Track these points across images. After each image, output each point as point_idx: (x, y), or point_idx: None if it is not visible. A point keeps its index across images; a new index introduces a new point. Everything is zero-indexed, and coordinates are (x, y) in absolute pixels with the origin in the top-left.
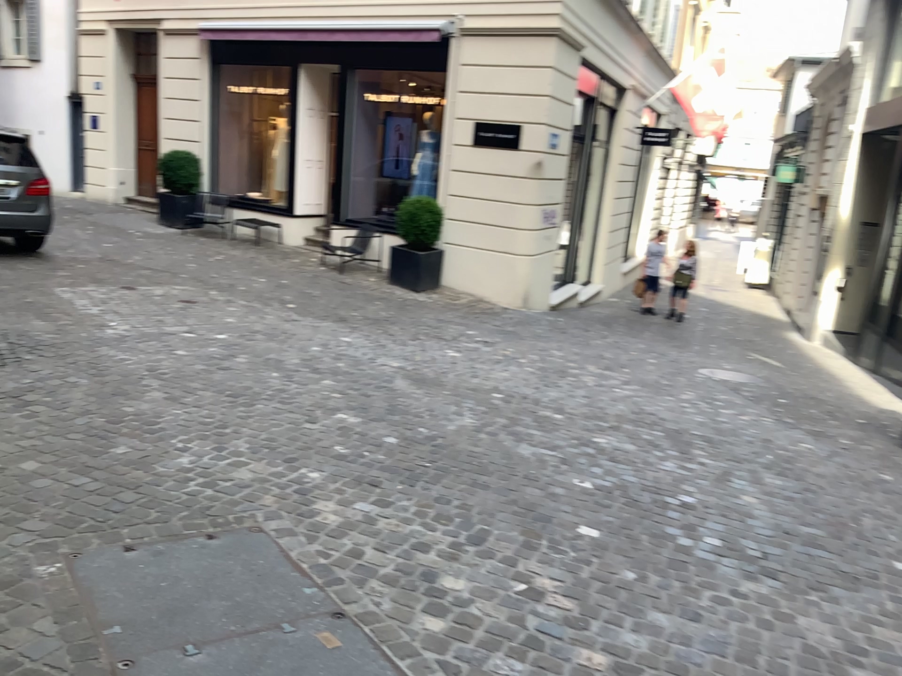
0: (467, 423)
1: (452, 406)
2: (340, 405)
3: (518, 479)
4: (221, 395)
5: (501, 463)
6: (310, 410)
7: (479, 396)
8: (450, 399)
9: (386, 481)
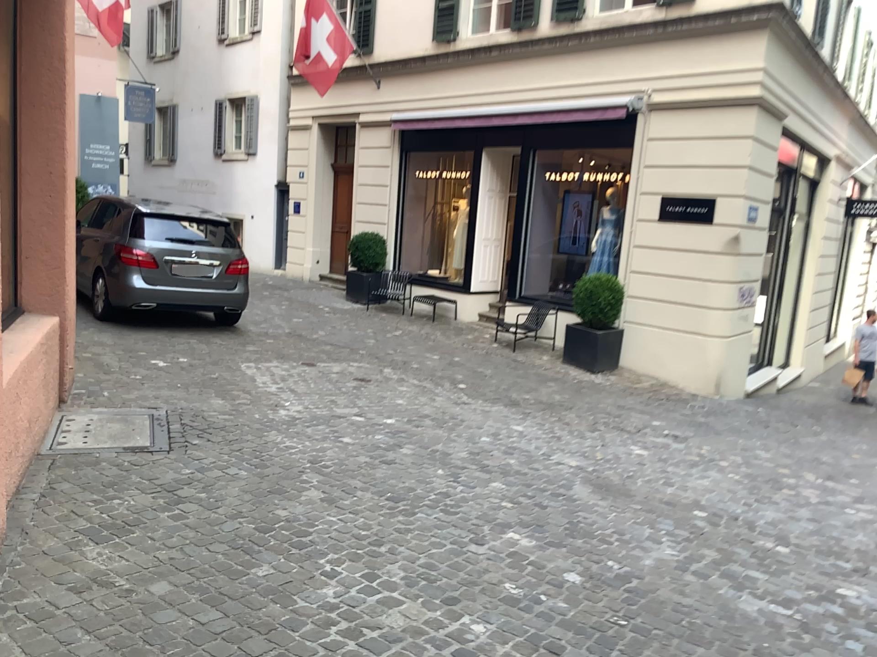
0: (666, 556)
1: (645, 528)
2: (511, 520)
3: (745, 656)
4: (380, 499)
5: (718, 624)
6: (477, 526)
7: (677, 515)
8: (642, 518)
9: (567, 644)
